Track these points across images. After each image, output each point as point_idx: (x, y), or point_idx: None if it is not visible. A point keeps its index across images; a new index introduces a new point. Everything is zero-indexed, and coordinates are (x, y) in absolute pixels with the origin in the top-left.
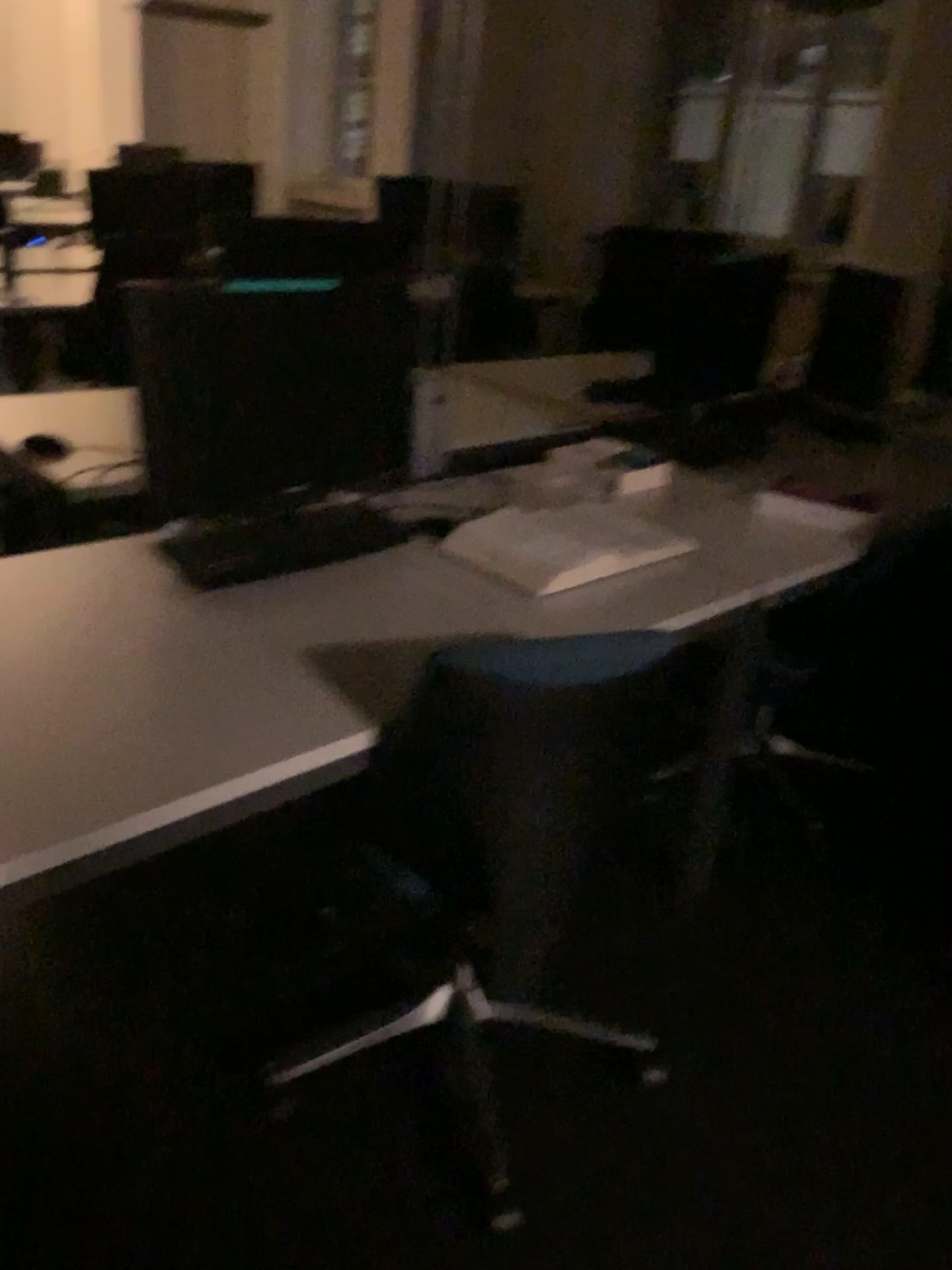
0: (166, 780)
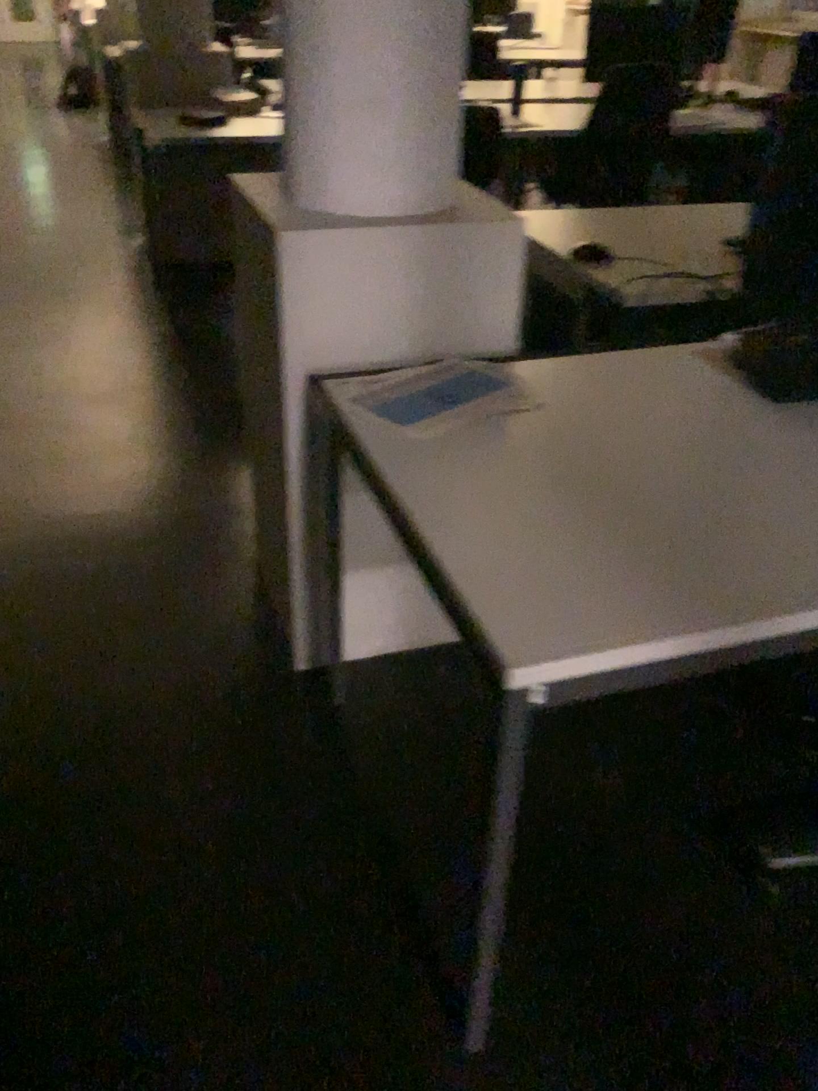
0: (809, 588)
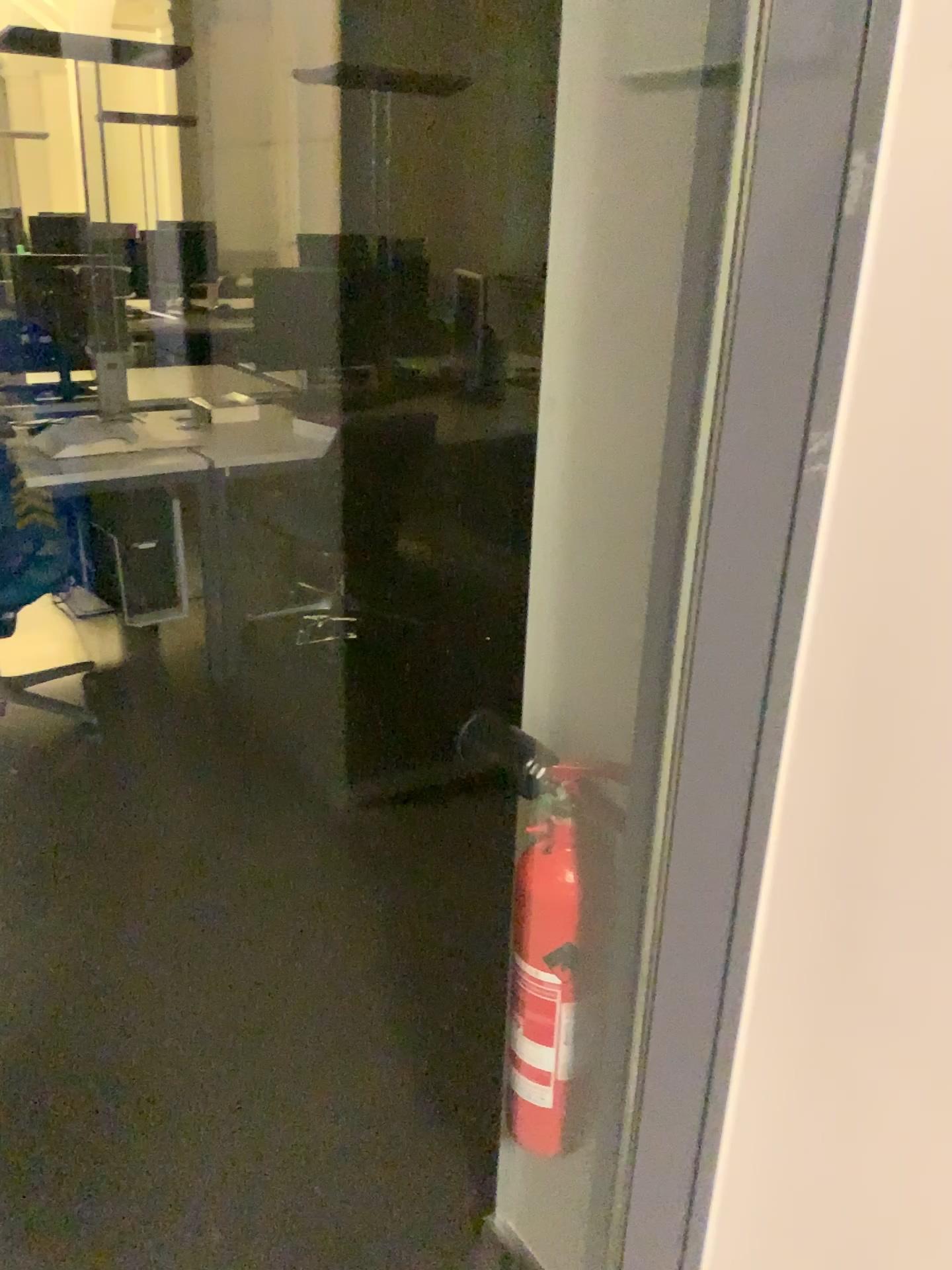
0: None
